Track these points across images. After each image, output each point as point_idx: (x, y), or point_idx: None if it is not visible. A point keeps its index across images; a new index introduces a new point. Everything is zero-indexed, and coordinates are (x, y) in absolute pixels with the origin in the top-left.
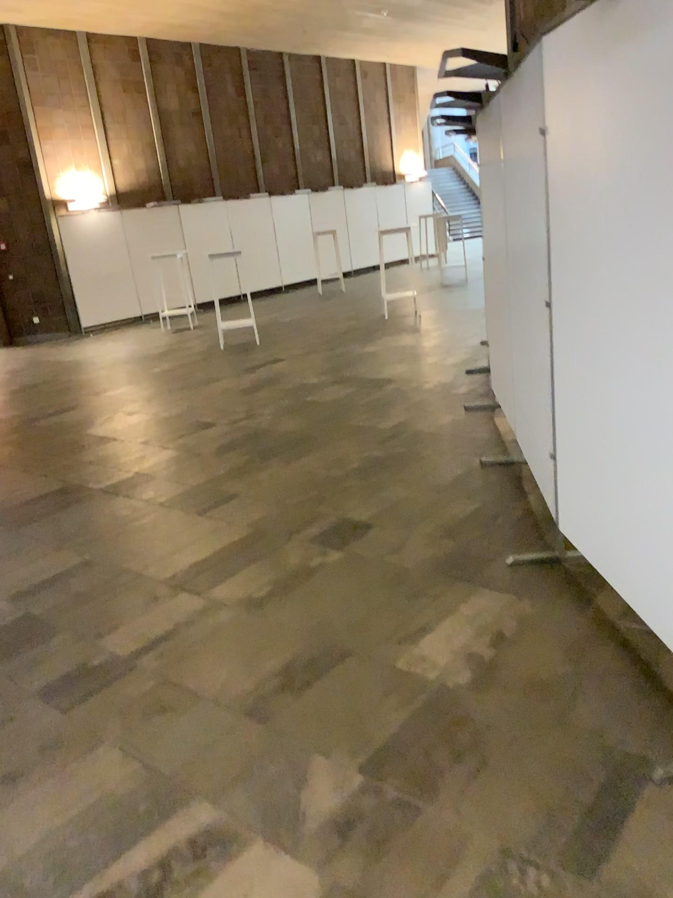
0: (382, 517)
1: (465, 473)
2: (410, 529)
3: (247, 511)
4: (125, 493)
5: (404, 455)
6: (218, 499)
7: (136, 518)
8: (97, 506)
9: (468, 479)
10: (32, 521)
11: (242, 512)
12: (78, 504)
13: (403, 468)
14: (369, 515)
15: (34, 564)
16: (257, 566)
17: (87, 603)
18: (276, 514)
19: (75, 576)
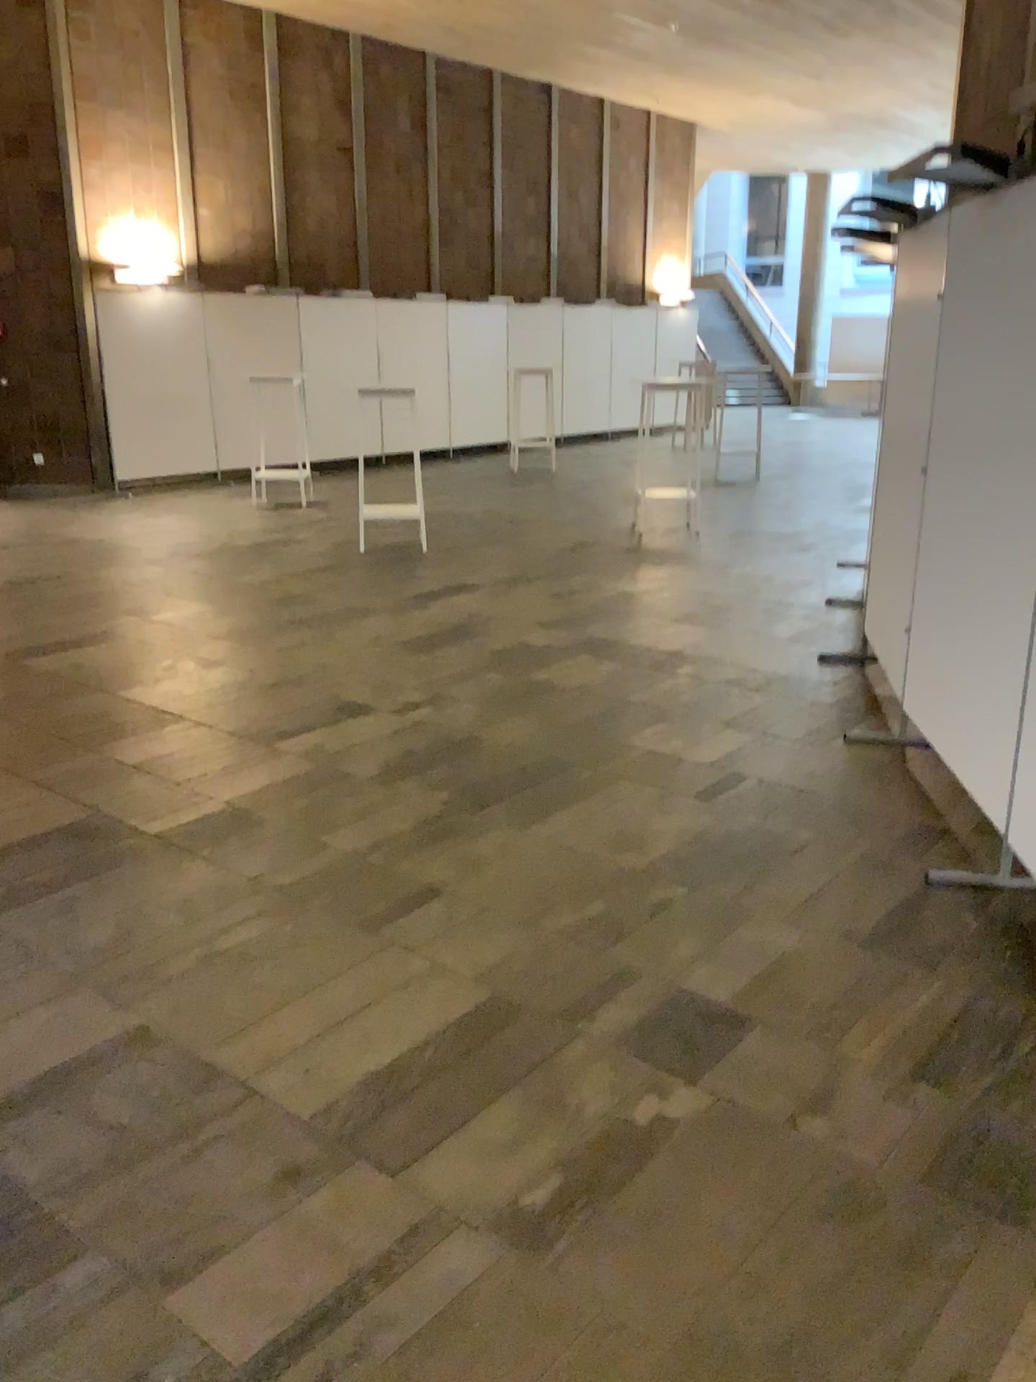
0: (758, 992)
1: (899, 899)
2: (830, 1038)
3: (469, 937)
4: (214, 858)
5: (763, 836)
6: (406, 898)
7: (237, 922)
8: (157, 882)
9: (908, 912)
10: (22, 903)
11: (460, 941)
12: (118, 871)
13: (768, 868)
14: (731, 985)
15: (24, 1022)
16: (516, 1095)
17: (144, 1158)
18: (533, 953)
19: (115, 1067)
